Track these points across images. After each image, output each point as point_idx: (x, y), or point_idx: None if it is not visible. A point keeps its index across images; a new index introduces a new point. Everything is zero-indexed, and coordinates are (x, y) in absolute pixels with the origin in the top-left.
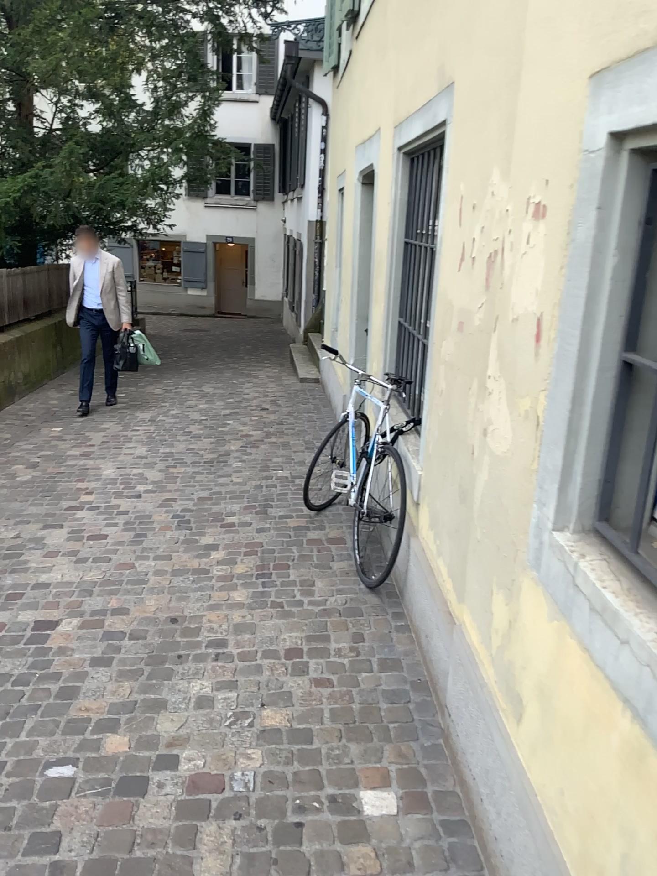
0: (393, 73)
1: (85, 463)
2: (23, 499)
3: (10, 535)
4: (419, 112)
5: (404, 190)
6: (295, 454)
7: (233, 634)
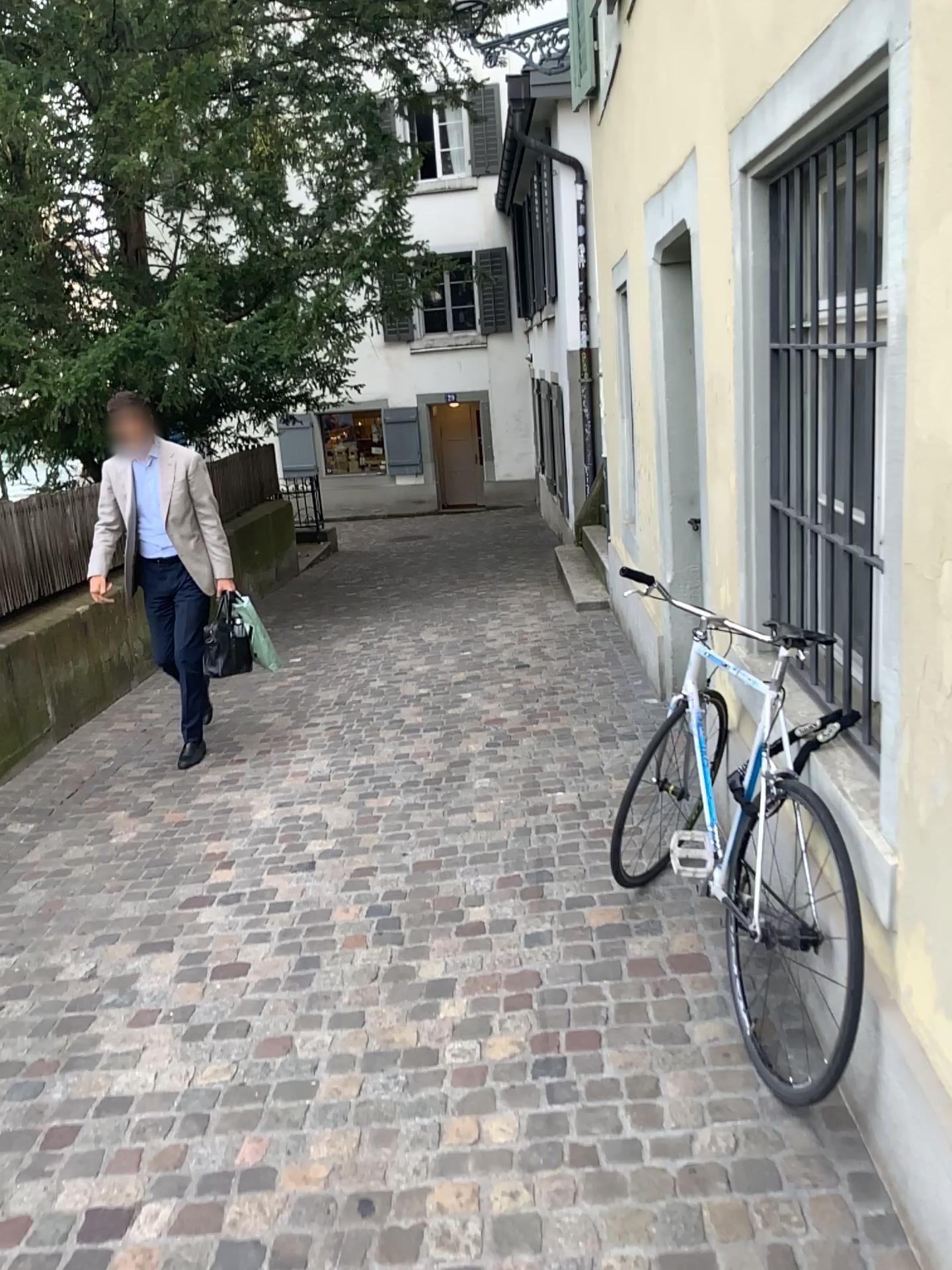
0: (718, 23)
1: (223, 802)
2: (110, 890)
3: (73, 977)
4: (800, 64)
5: (760, 251)
6: (583, 760)
7: (493, 1261)
